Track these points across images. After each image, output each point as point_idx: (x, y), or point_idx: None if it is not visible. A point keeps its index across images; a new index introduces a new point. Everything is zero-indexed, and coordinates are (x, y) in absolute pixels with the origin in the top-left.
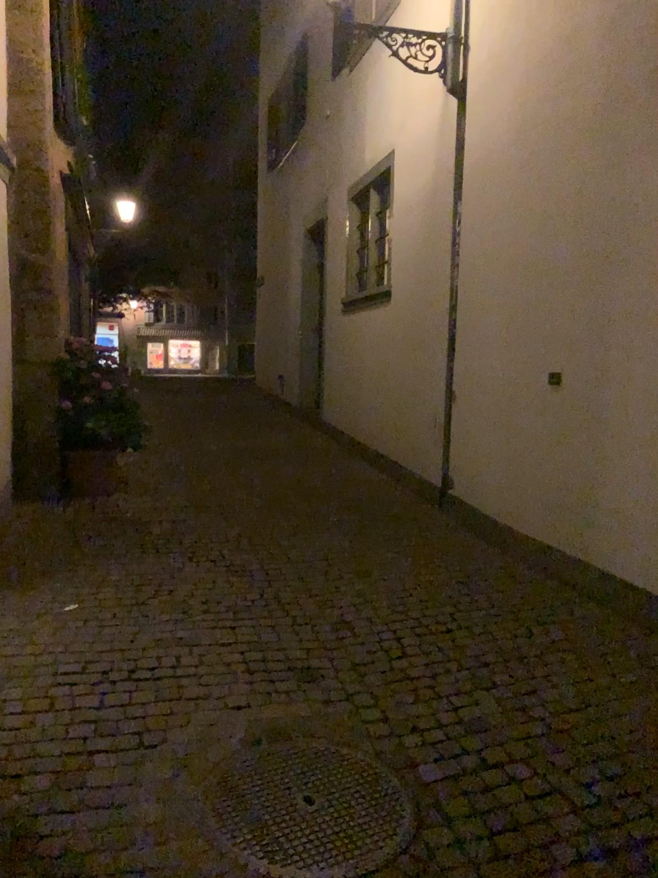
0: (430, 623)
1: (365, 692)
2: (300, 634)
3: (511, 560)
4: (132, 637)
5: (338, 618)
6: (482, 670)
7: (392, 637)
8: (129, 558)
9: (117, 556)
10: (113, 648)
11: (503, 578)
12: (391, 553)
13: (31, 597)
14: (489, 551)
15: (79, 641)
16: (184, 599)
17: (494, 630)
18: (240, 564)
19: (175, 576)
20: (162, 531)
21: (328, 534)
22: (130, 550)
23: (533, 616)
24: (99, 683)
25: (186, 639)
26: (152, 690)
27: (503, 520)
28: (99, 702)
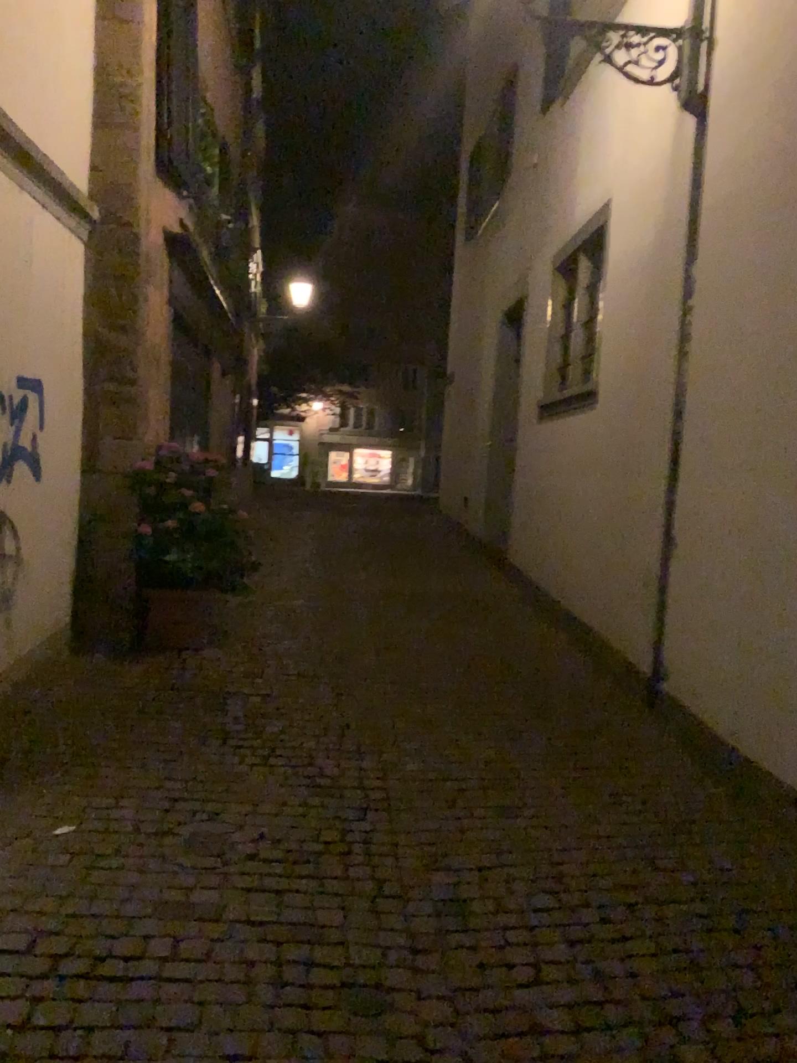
0: (594, 918)
1: (456, 1052)
2: (382, 915)
3: (745, 812)
4: (126, 894)
5: (448, 891)
6: (665, 1033)
7: (526, 938)
8: (180, 753)
9: (163, 750)
10: (88, 914)
11: (728, 844)
12: (559, 779)
13: (15, 809)
14: (711, 790)
15: (46, 893)
16: (230, 830)
17: (699, 948)
18: (332, 777)
19: (234, 788)
20: (240, 714)
21: (474, 737)
22: (185, 741)
23: (769, 927)
24: (38, 980)
25: (203, 908)
26: (111, 1006)
27: (737, 743)
28: (21, 1018)
